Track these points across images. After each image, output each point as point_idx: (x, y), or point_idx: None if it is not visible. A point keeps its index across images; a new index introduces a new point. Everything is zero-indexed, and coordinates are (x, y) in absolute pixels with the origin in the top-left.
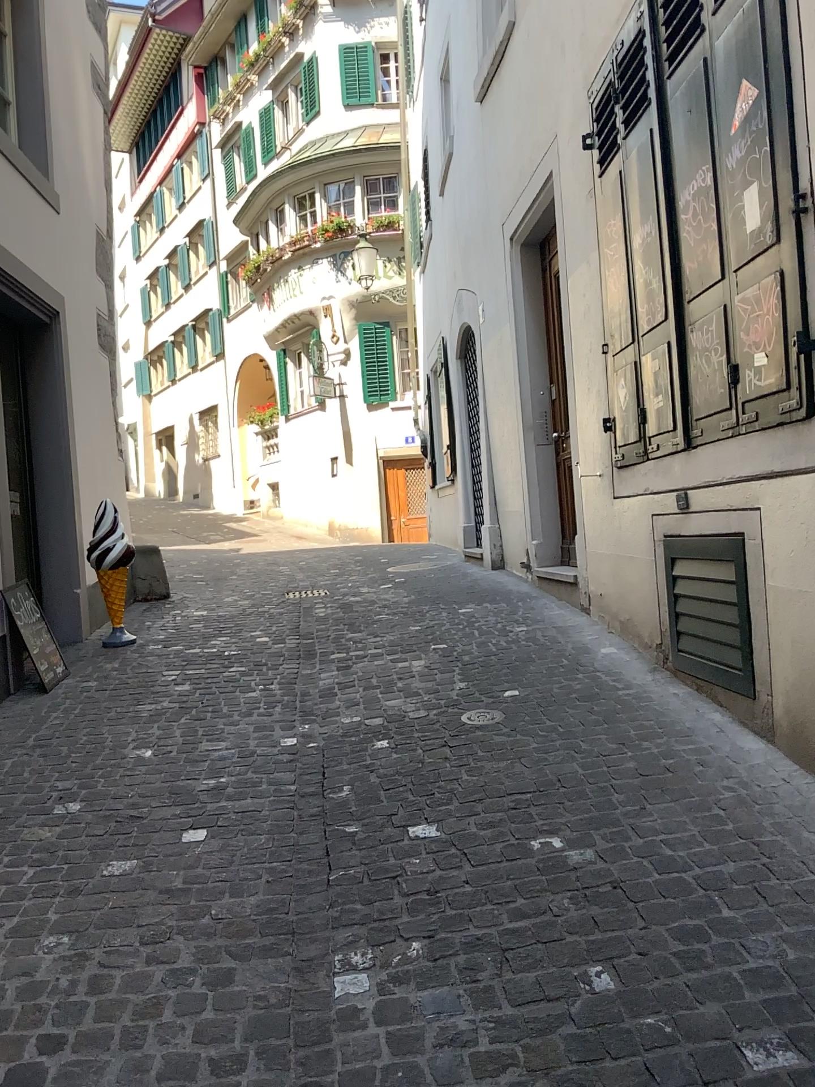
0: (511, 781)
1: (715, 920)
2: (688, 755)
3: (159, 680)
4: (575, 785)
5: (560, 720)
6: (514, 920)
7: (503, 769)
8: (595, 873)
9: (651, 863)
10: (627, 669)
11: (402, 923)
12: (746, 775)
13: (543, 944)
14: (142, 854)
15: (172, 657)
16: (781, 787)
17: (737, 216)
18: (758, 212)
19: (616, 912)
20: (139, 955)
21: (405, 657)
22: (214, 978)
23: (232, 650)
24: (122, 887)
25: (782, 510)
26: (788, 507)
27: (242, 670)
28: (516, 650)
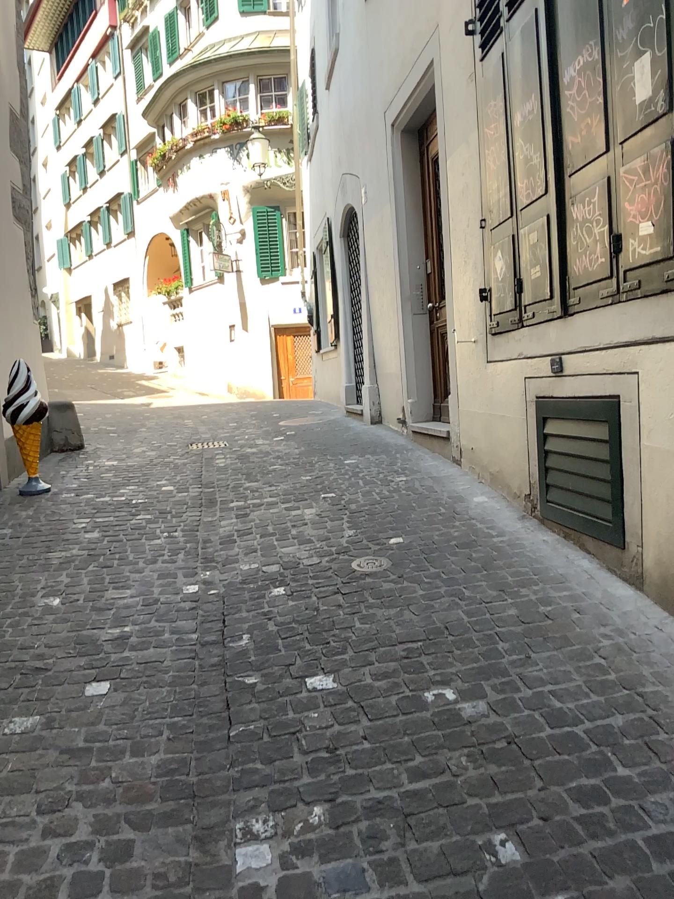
0: (401, 628)
1: (611, 779)
2: (564, 602)
3: (70, 528)
4: (462, 632)
5: (442, 566)
6: (415, 780)
7: (393, 617)
8: (489, 727)
9: (543, 716)
10: (498, 517)
11: (303, 786)
12: (621, 622)
13: (444, 809)
14: (45, 710)
15: (83, 506)
16: (655, 634)
17: (627, 86)
18: (650, 81)
19: (514, 771)
20: (35, 826)
21: (297, 506)
22: (111, 853)
23: (139, 498)
24: (23, 746)
25: (660, 375)
26: (667, 372)
27: (148, 518)
28: (397, 499)
